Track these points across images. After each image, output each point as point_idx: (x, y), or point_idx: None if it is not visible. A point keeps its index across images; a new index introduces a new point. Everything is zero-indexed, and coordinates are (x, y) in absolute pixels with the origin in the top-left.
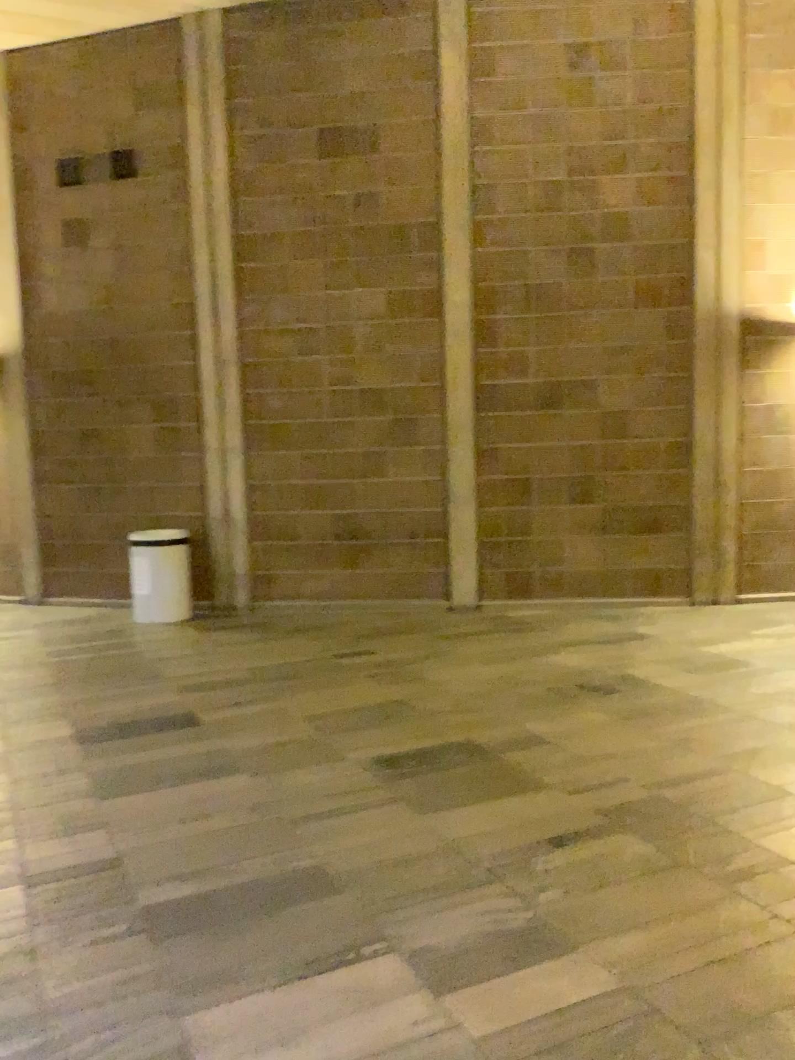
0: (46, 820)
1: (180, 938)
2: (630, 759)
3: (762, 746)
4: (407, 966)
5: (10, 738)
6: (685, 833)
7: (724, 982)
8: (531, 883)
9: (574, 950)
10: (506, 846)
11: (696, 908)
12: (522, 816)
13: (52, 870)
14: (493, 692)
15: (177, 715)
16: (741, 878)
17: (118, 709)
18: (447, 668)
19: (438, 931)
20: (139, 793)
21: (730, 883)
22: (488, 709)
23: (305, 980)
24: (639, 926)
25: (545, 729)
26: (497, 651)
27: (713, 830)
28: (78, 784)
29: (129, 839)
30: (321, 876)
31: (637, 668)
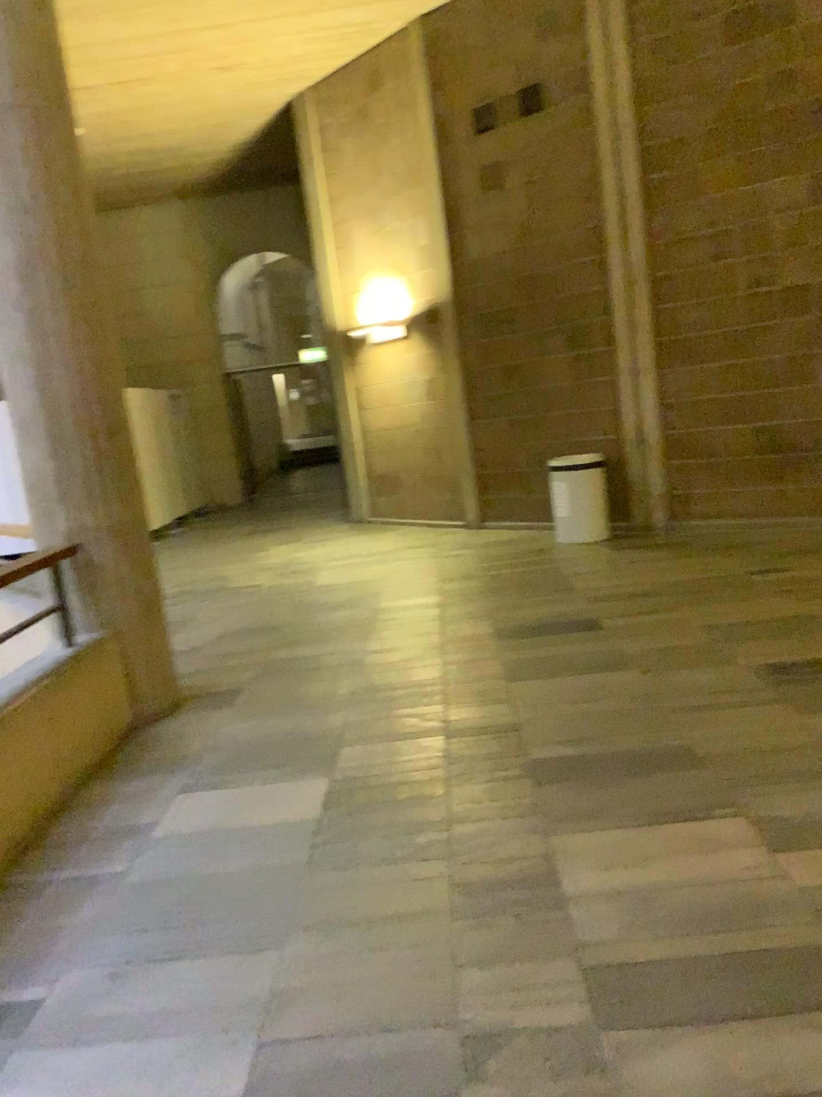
0: (468, 692)
1: (562, 781)
2: None
3: None
4: (753, 822)
5: (445, 632)
6: None
7: None
8: None
9: None
10: None
11: None
12: None
13: (469, 726)
14: None
15: (584, 619)
16: None
17: (533, 613)
18: None
19: (791, 801)
20: (543, 677)
21: None
22: None
23: (659, 821)
24: None
25: None
26: None
27: None
28: (495, 669)
29: (530, 710)
30: (690, 750)
31: None
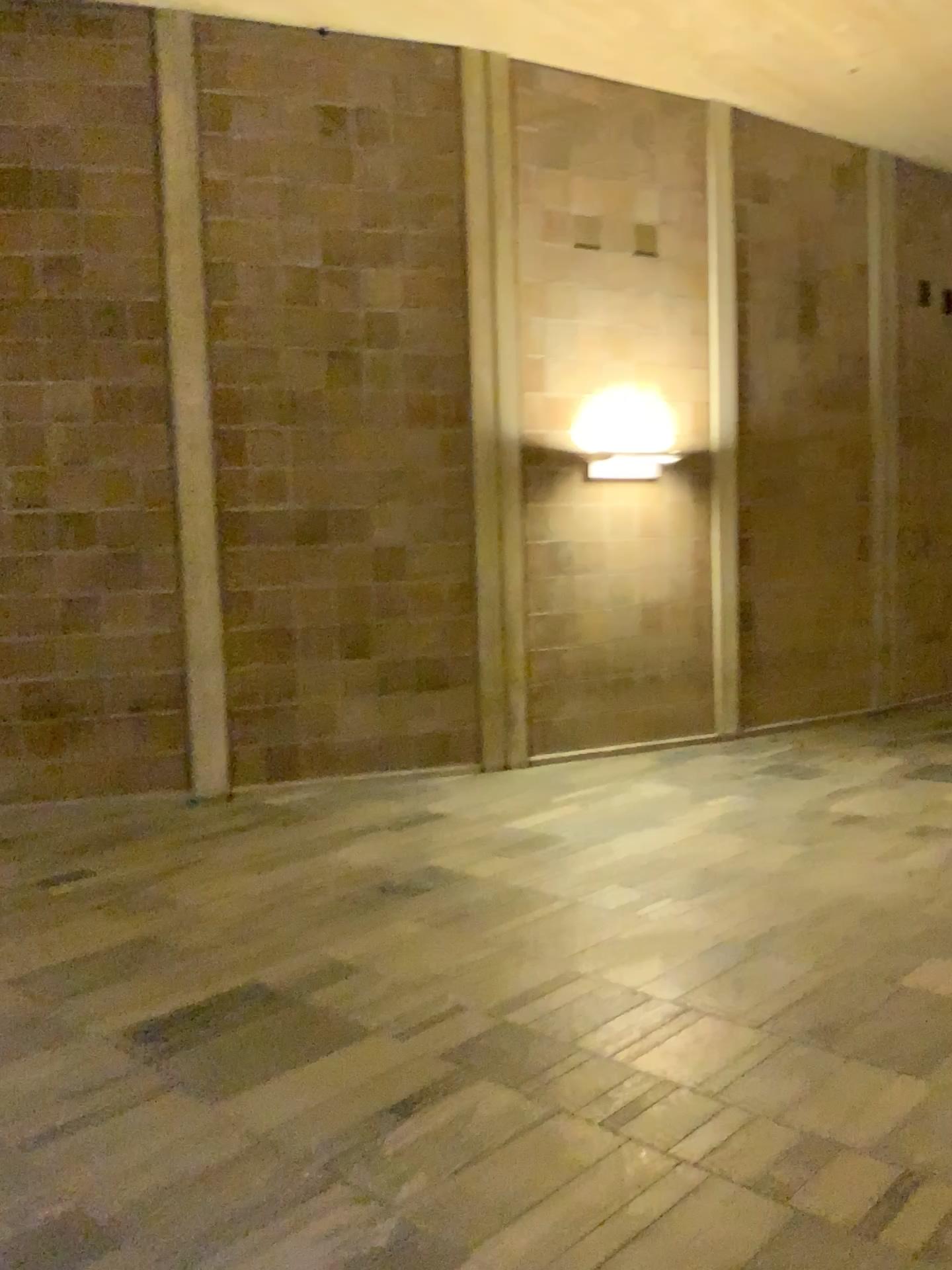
0: None
1: None
2: (462, 977)
3: (604, 941)
4: None
5: None
6: (548, 1067)
7: (644, 1262)
8: (380, 1174)
9: (458, 1260)
10: (336, 1126)
11: (586, 1167)
12: (346, 1079)
13: None
14: (270, 909)
15: None
16: (626, 1116)
17: None
18: (202, 882)
19: None
20: None
21: (615, 1125)
22: (269, 933)
23: None
24: (528, 1207)
25: (349, 953)
26: (265, 853)
27: (579, 1057)
28: None
29: None
30: (80, 1225)
31: (443, 858)
